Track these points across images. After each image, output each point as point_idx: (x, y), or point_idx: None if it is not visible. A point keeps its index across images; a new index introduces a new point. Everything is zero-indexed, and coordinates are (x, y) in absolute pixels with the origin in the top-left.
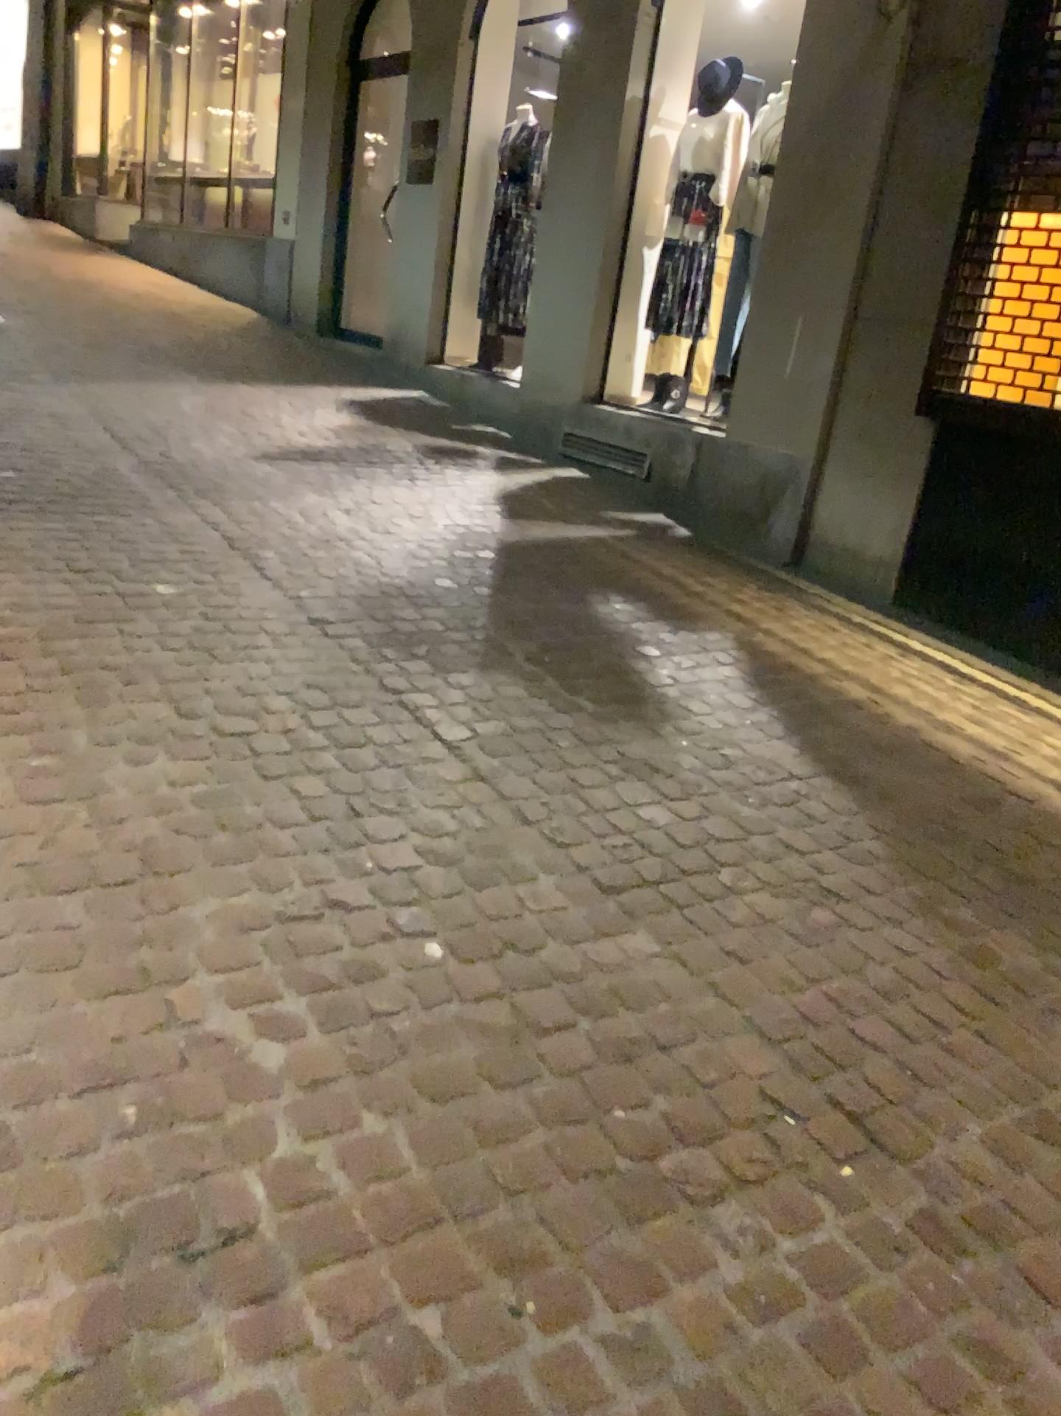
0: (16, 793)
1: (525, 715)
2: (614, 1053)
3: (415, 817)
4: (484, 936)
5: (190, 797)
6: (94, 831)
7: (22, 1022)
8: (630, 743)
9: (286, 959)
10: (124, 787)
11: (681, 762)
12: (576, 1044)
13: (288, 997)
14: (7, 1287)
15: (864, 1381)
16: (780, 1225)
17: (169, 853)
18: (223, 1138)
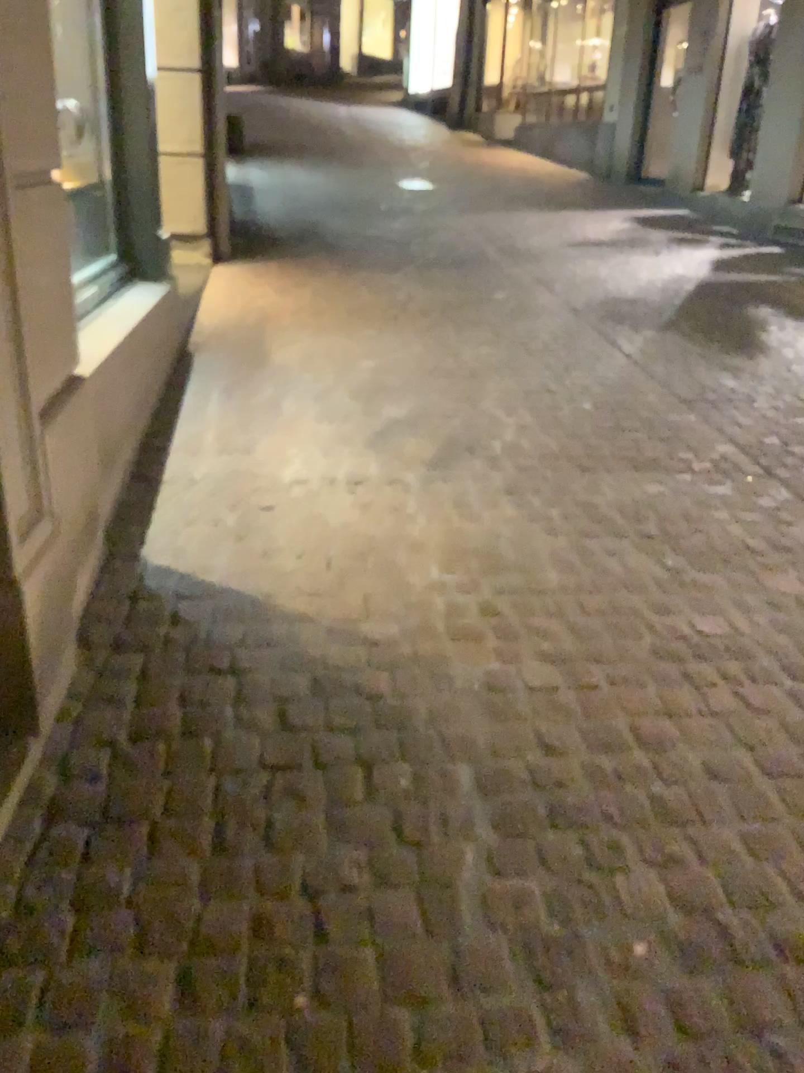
0: (427, 349)
1: (674, 347)
2: (656, 436)
3: (597, 372)
4: (613, 403)
5: (496, 356)
6: (455, 361)
7: (424, 399)
8: (730, 360)
9: (524, 398)
10: (469, 351)
11: (757, 369)
12: (640, 432)
13: (521, 406)
14: (415, 442)
15: (710, 508)
16: (702, 479)
17: (484, 369)
18: (488, 429)
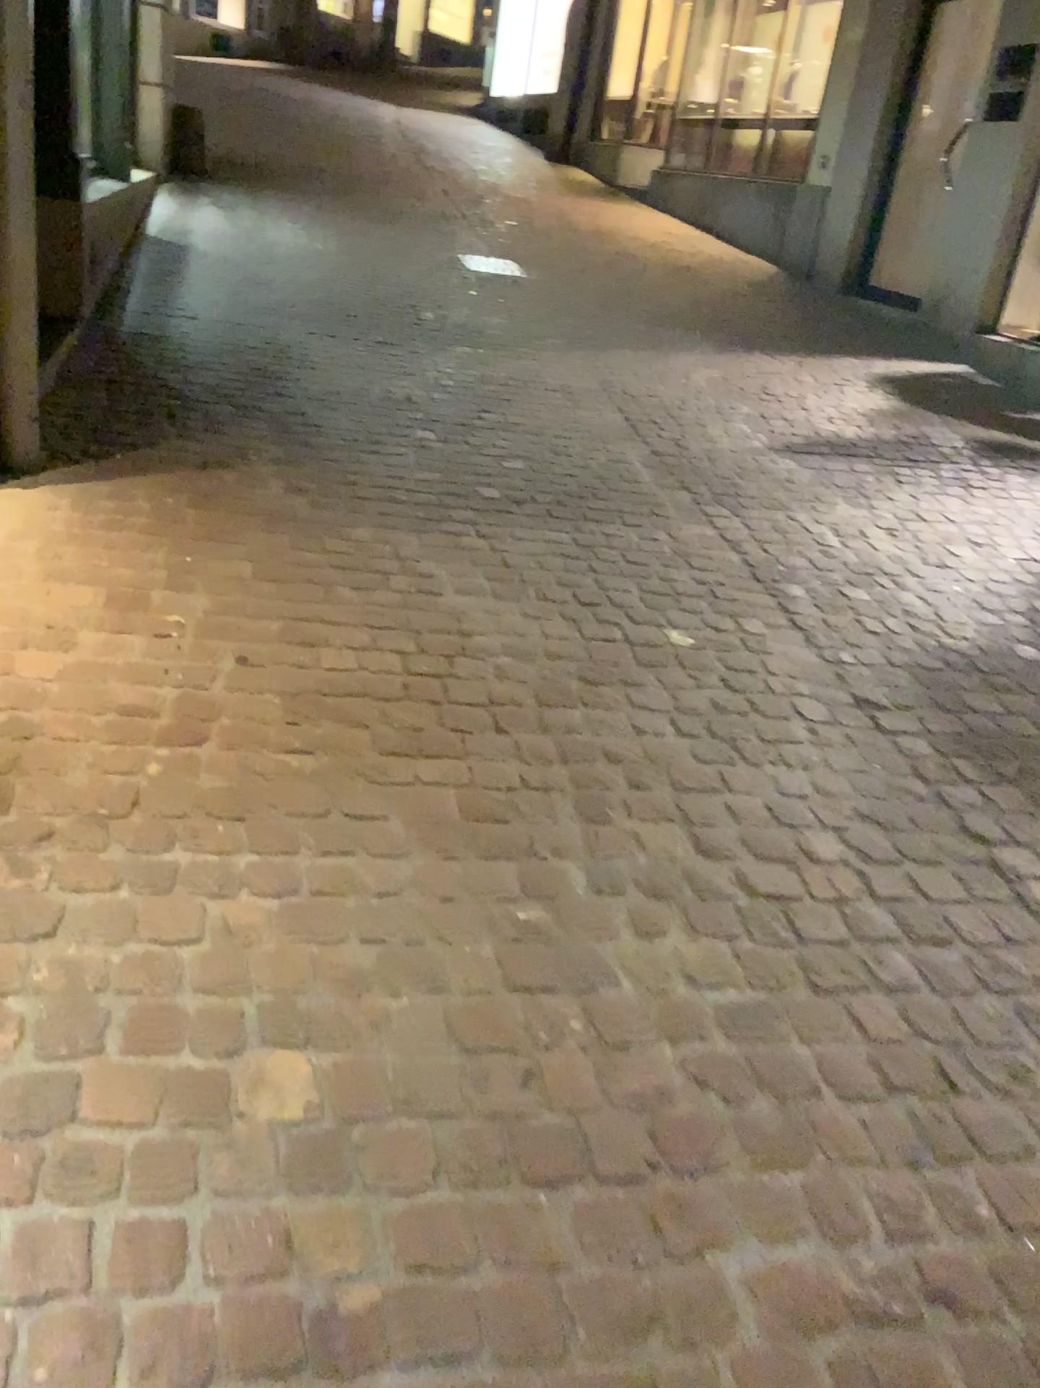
0: (494, 971)
1: None
2: None
3: None
4: None
5: (716, 1017)
6: (589, 1066)
7: None
8: None
9: None
10: (629, 983)
11: None
12: None
13: None
14: None
15: None
16: None
17: (690, 1133)
18: None
